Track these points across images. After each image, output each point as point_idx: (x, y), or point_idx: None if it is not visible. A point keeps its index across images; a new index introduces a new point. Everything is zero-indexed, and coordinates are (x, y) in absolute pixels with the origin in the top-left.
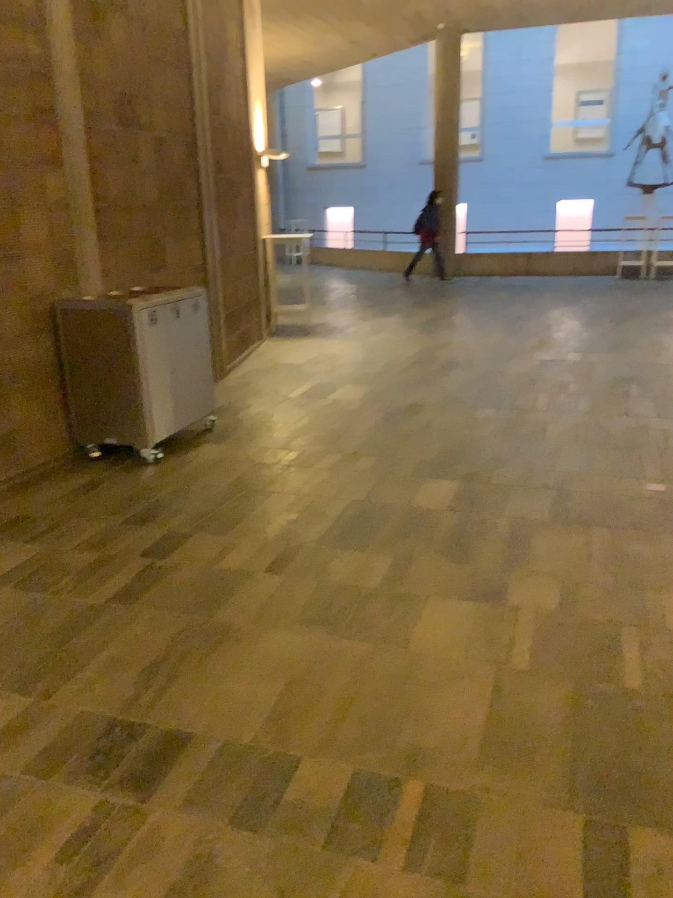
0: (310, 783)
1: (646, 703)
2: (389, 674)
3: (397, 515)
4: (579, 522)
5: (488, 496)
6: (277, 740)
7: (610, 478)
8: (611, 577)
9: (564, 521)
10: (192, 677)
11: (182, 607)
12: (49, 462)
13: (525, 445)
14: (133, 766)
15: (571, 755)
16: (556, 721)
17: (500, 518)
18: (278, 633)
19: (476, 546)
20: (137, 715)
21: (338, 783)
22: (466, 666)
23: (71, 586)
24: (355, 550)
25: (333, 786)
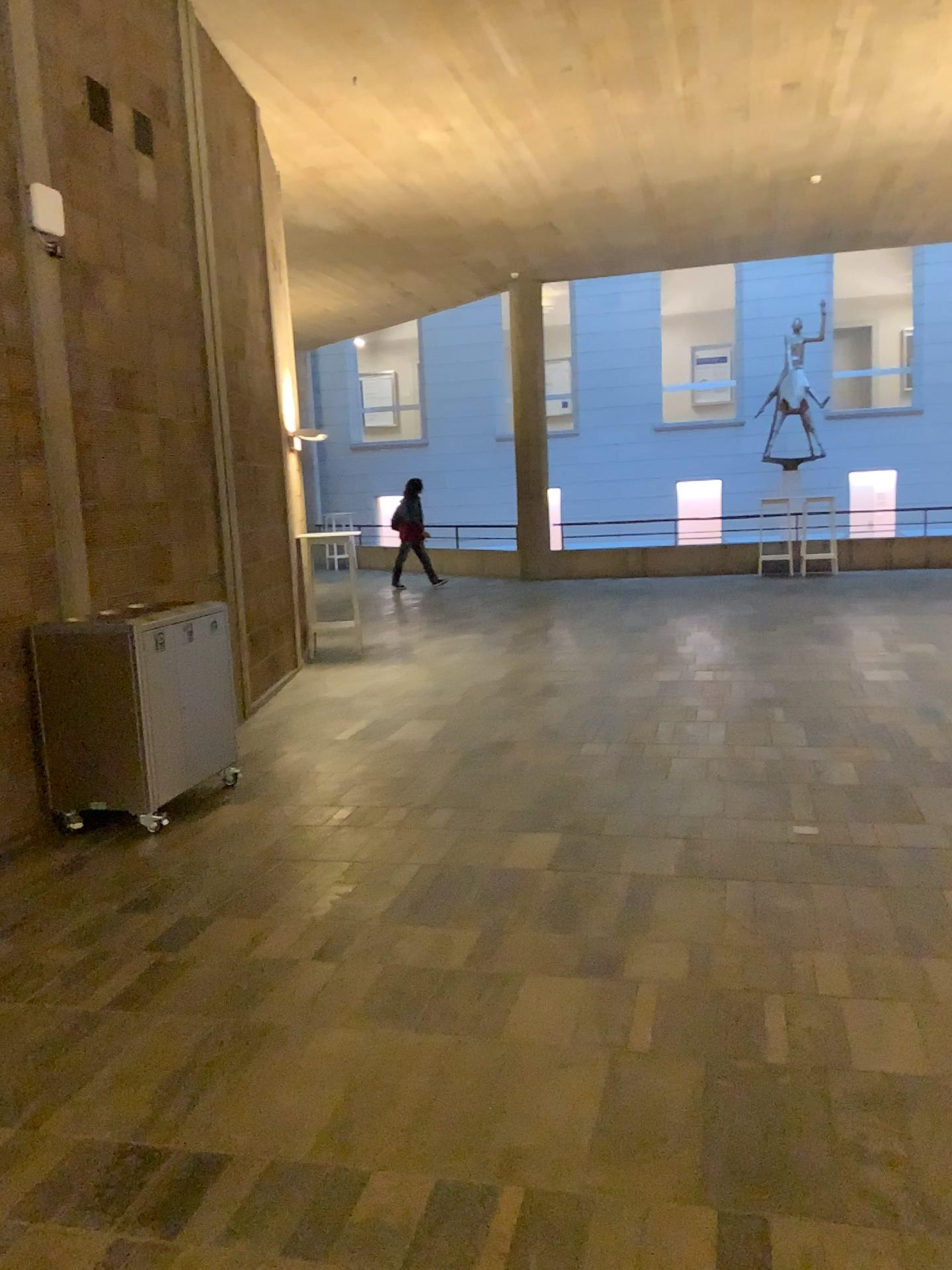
0: (383, 1199)
1: (792, 1080)
2: (477, 1069)
3: (483, 881)
4: (712, 877)
5: (598, 851)
6: (339, 1153)
7: (750, 822)
8: (751, 939)
9: (694, 877)
10: (225, 1088)
11: (206, 1007)
12: (14, 838)
13: (644, 788)
14: (154, 1196)
15: (702, 1143)
16: (684, 1107)
17: (613, 877)
18: (334, 1029)
19: (585, 913)
20: (155, 1137)
21: (418, 1196)
22: (573, 1053)
23: (55, 990)
24: (429, 925)
25: (411, 1199)
